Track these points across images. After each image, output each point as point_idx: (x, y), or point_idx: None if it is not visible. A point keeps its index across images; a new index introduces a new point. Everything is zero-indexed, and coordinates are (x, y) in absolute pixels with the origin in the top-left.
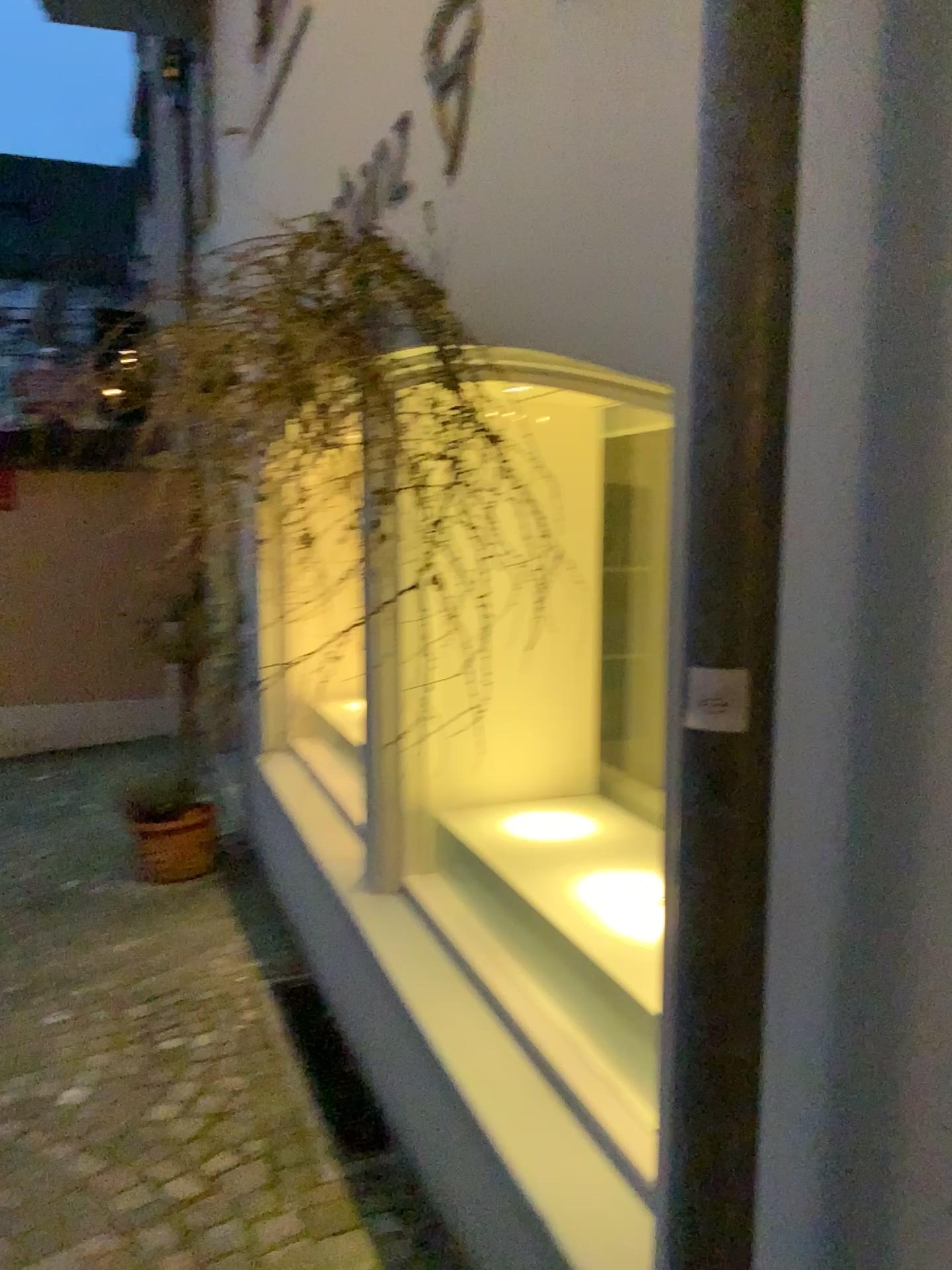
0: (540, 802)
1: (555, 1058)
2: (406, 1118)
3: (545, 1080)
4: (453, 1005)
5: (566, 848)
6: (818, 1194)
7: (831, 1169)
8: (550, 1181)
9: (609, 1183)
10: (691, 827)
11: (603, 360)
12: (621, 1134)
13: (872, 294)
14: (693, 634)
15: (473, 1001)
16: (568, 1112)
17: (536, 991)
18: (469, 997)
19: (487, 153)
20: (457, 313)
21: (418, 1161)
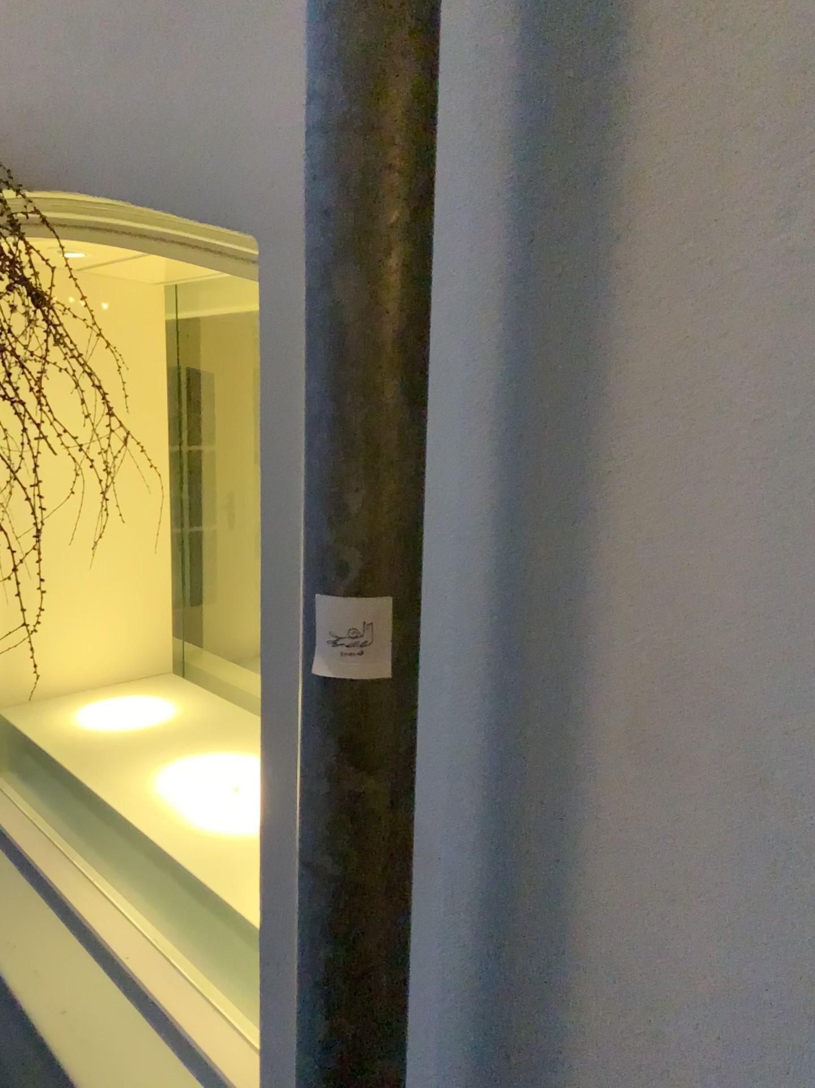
0: (110, 686)
1: (137, 974)
2: None
3: (127, 1001)
4: (19, 926)
5: (141, 736)
6: None
7: None
8: None
9: None
10: (326, 804)
11: (172, 205)
12: (215, 1057)
13: (527, 116)
14: (326, 552)
15: (43, 917)
16: (155, 1038)
17: (114, 899)
18: (38, 913)
19: None
20: None
21: None
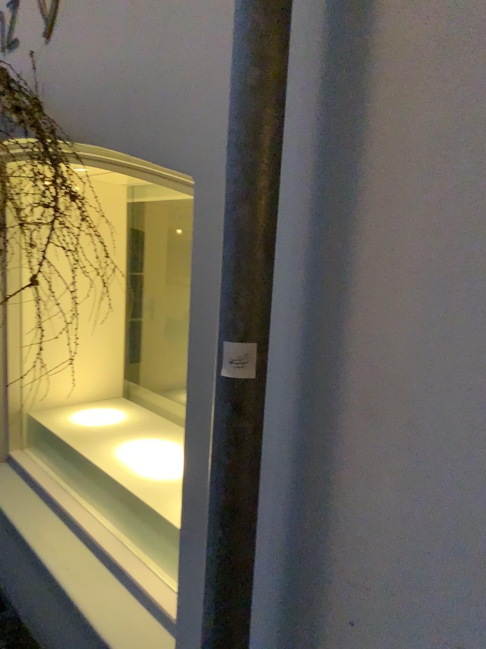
0: (93, 403)
1: (109, 550)
2: (15, 592)
3: (103, 563)
4: (45, 525)
5: (110, 429)
6: (275, 621)
7: (282, 607)
8: (109, 622)
9: (145, 619)
10: (220, 434)
11: (150, 157)
12: (150, 589)
13: (318, 133)
14: (224, 322)
15: (58, 521)
16: (118, 581)
17: (96, 512)
18: (55, 519)
19: (71, 27)
20: (51, 121)
21: (24, 616)
